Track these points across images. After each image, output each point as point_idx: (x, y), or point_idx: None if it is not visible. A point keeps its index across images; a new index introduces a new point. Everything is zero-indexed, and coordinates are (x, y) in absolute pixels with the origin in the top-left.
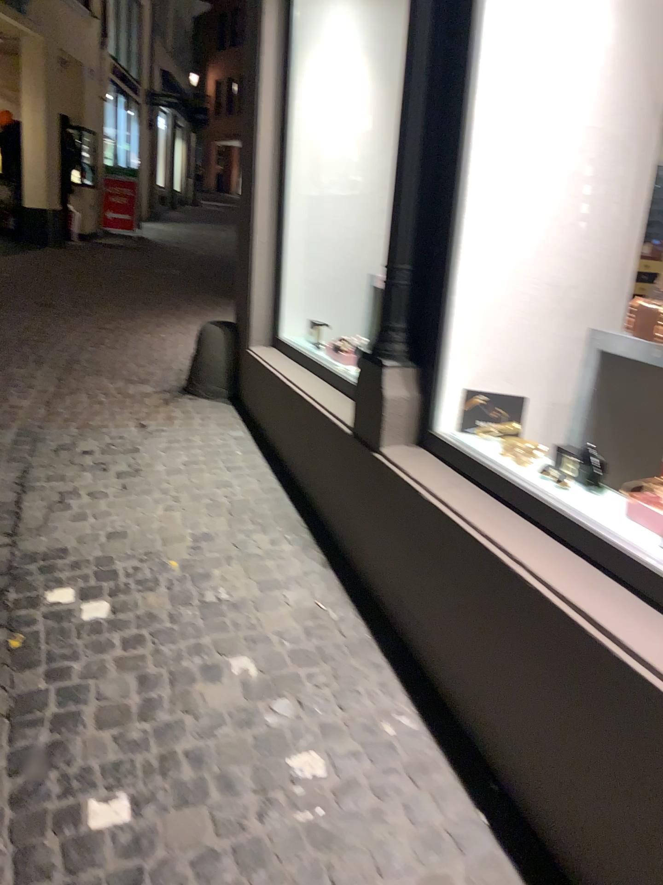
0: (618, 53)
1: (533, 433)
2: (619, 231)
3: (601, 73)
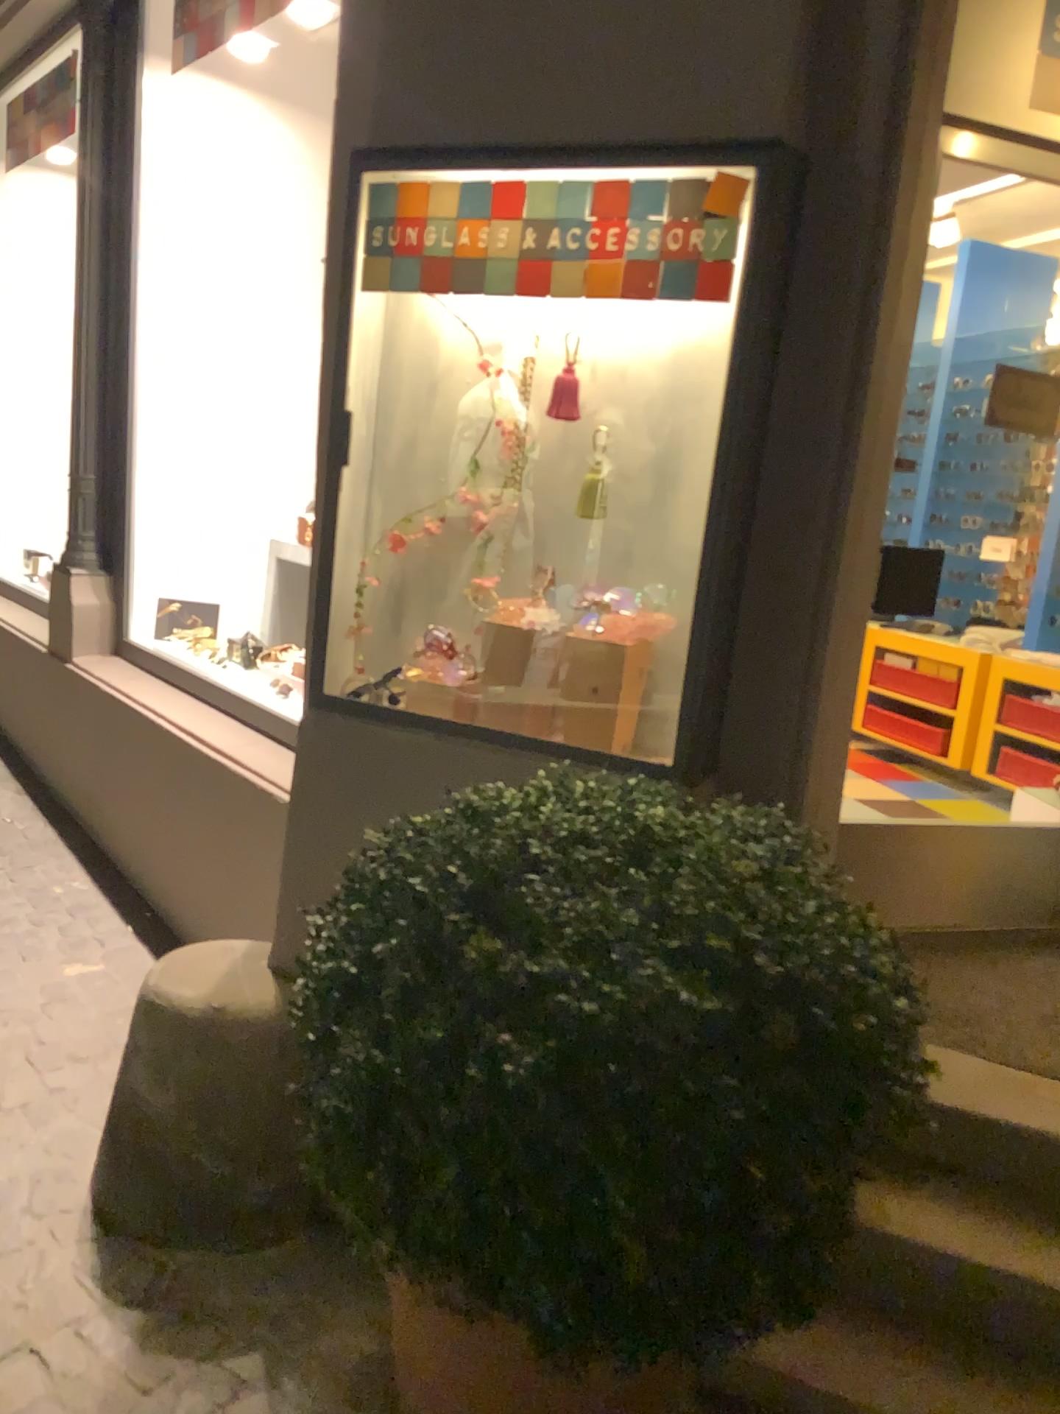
0: (287, 289)
1: (233, 640)
2: (304, 448)
3: (270, 306)
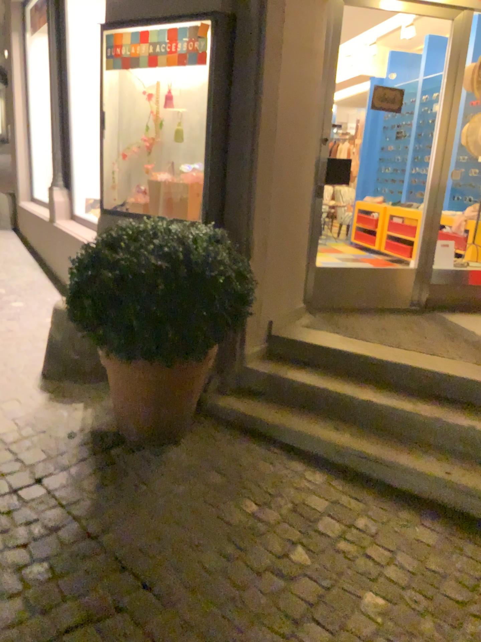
0: None
1: None
2: None
3: None
